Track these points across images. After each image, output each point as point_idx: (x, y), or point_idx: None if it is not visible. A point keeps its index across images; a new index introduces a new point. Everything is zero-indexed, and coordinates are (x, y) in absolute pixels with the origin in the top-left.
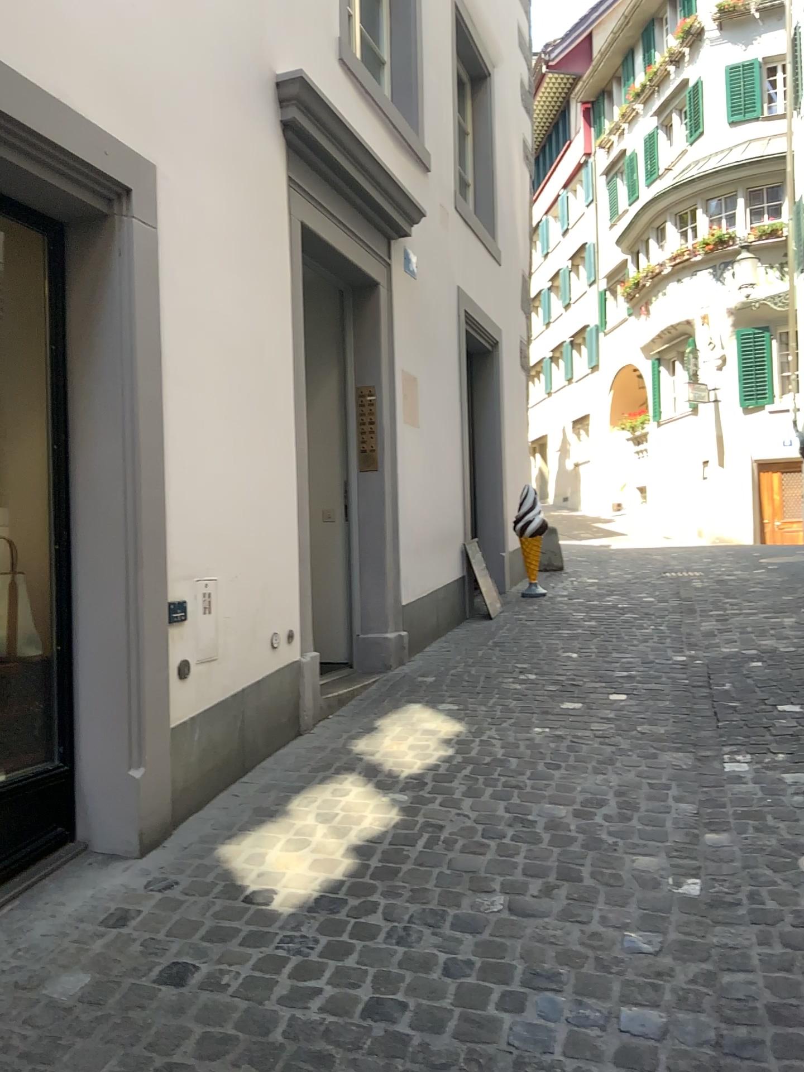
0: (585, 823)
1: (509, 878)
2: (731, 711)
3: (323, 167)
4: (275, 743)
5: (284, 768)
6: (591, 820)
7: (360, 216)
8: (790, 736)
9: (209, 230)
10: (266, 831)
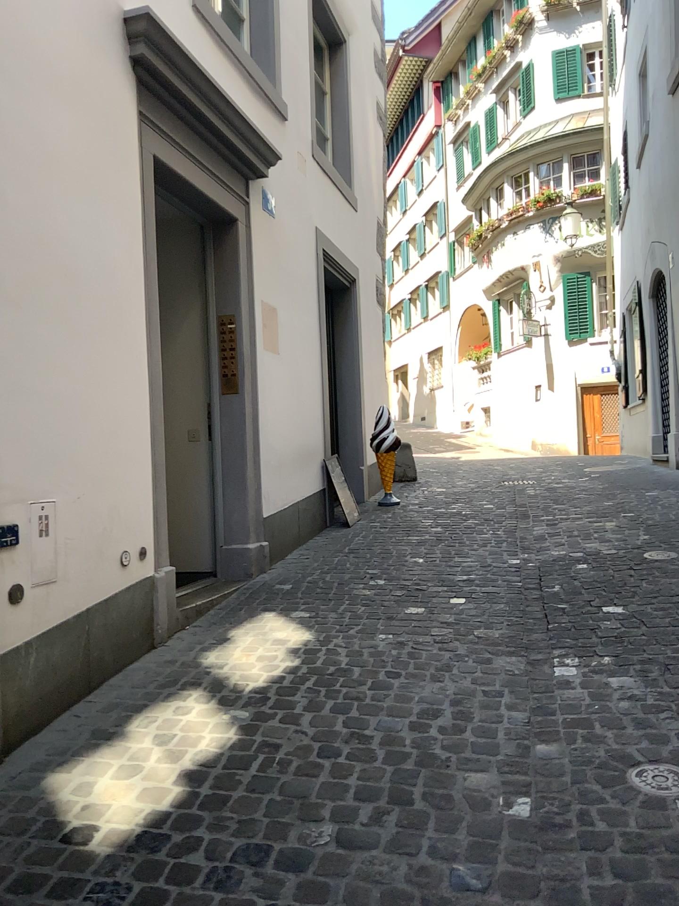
0: (419, 737)
1: (340, 803)
2: (560, 613)
3: (176, 105)
4: (128, 657)
5: (131, 684)
6: (426, 733)
7: (215, 155)
8: (614, 638)
9: (47, 153)
10: (99, 757)
